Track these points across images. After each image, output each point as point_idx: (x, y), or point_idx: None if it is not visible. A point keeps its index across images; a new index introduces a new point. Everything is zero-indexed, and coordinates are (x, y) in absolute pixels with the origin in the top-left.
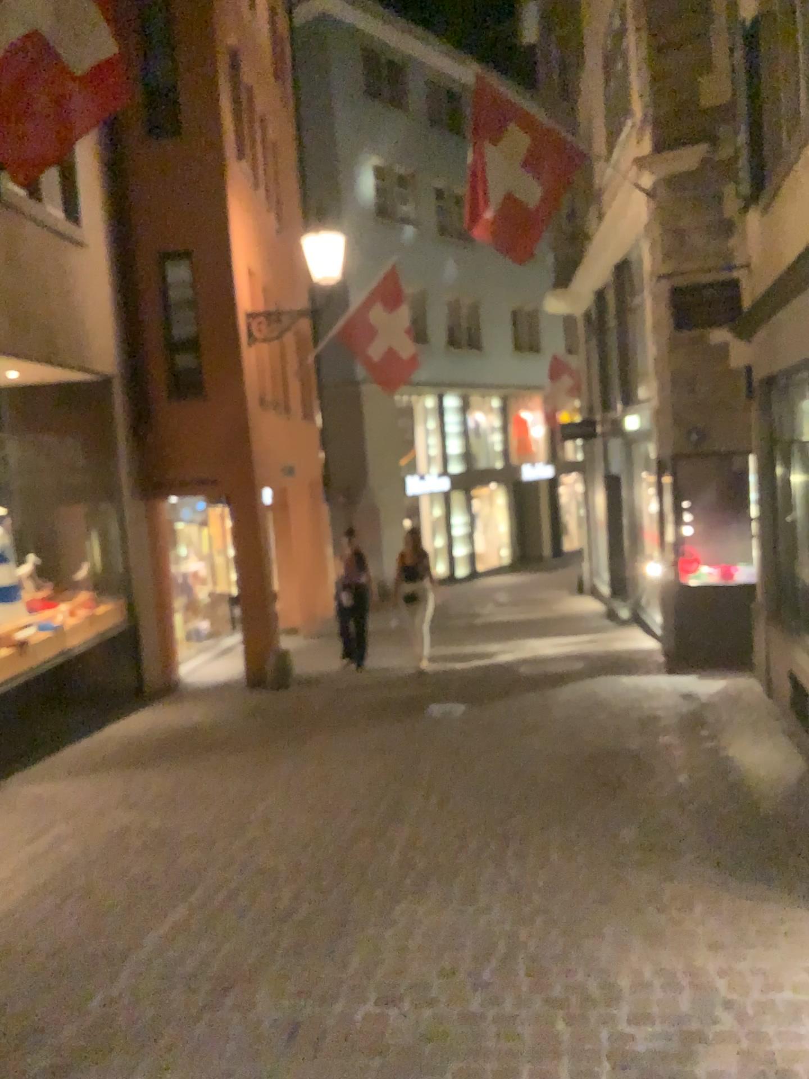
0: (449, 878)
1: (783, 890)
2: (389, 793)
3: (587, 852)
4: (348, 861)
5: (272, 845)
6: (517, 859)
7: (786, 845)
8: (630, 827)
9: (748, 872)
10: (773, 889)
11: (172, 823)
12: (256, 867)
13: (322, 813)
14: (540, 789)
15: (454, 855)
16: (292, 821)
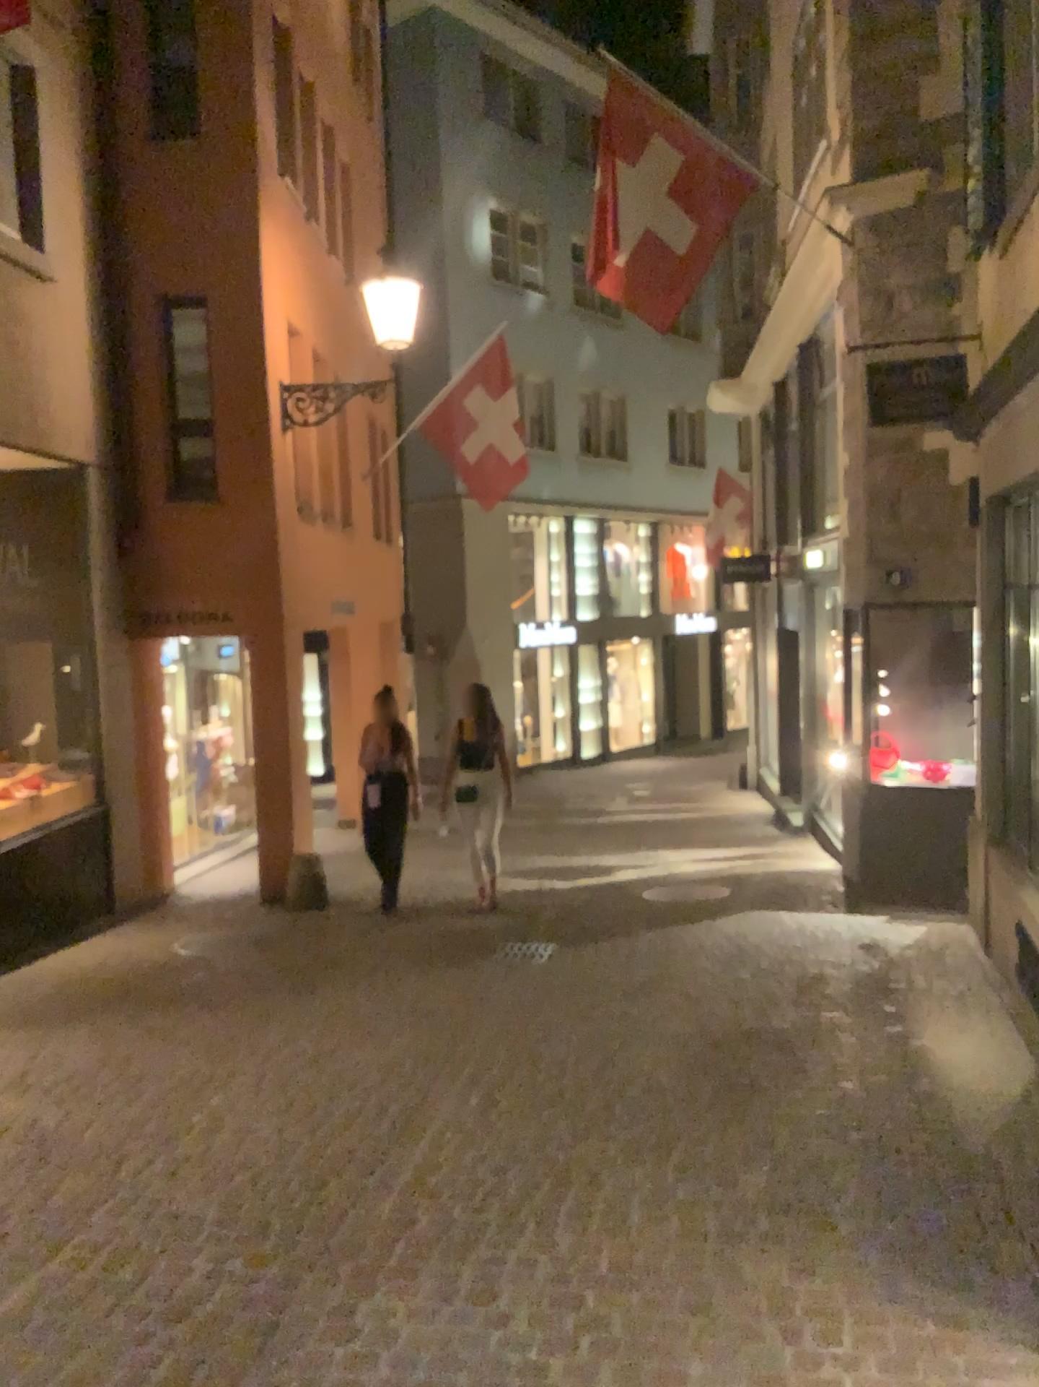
0: (460, 1257)
1: (997, 1314)
2: (405, 1093)
3: (686, 1220)
4: (312, 1212)
5: (204, 1177)
6: (574, 1225)
7: (1005, 1225)
8: (760, 1175)
9: (942, 1273)
10: (982, 1309)
11: (68, 1128)
12: (166, 1215)
13: (296, 1121)
14: (633, 1098)
15: (478, 1210)
16: (248, 1133)
